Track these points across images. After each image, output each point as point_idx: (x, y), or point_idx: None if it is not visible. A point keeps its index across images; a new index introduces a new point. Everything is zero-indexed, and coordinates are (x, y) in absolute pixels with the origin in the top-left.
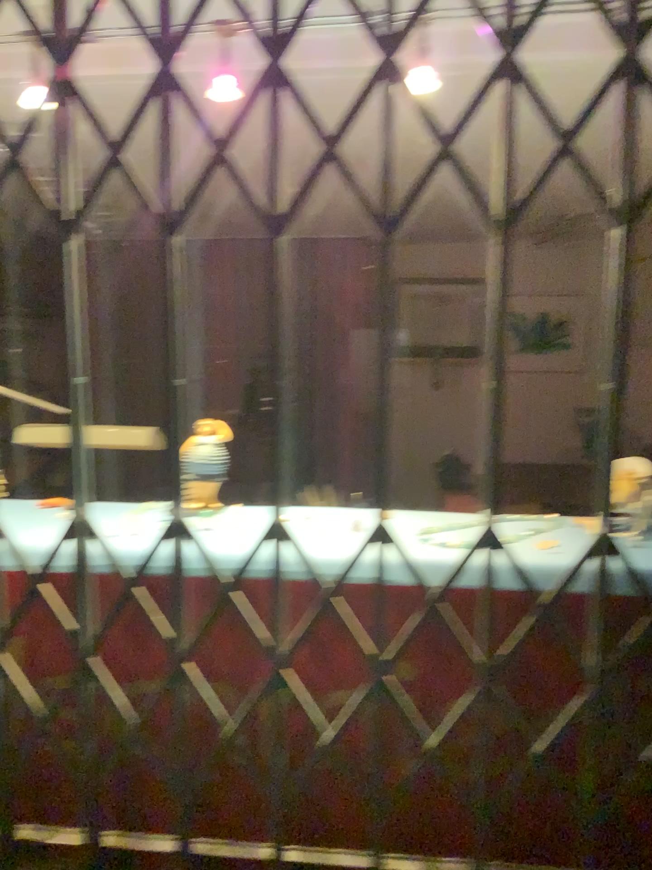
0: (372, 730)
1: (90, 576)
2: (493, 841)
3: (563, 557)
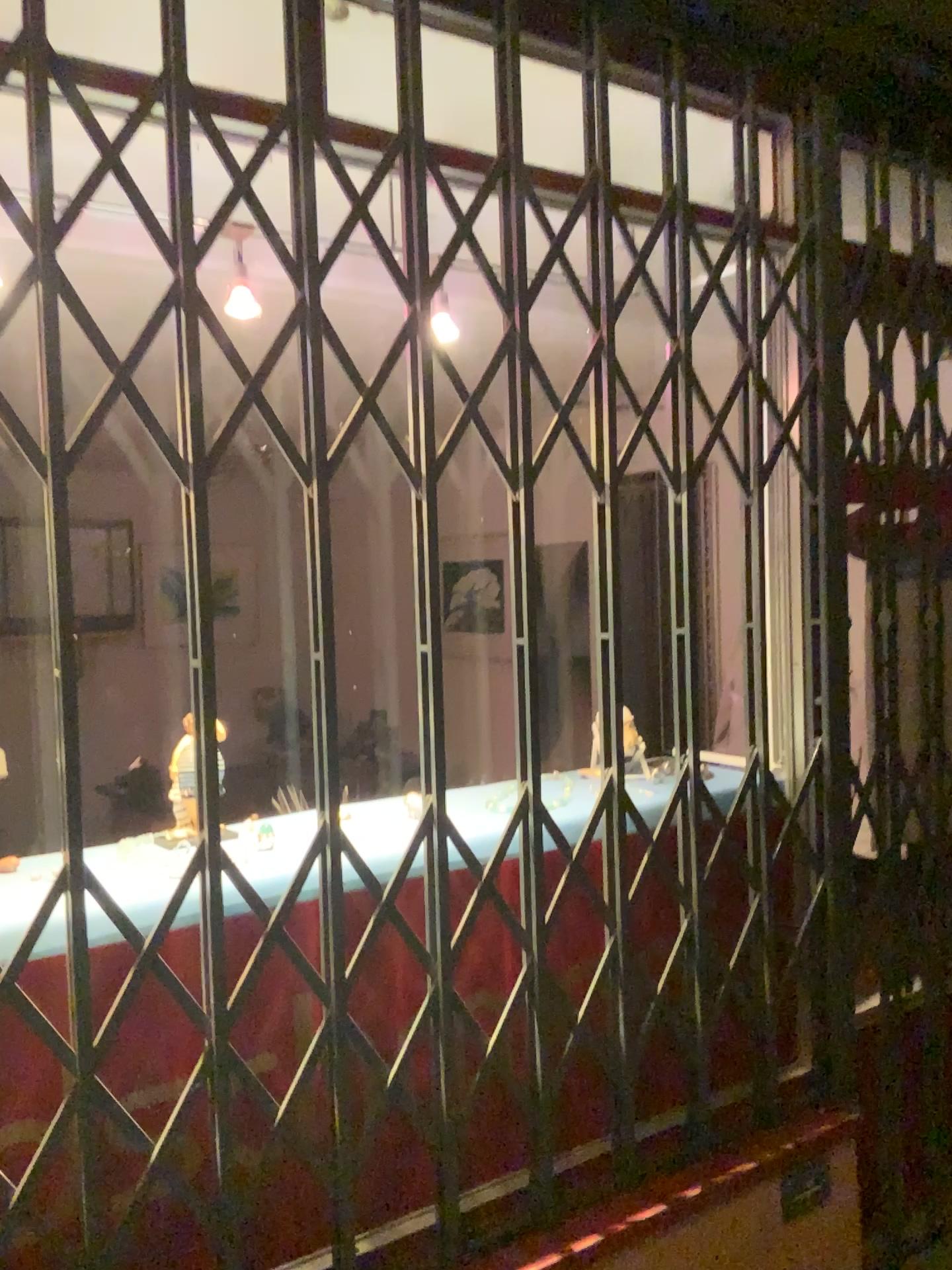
0: (544, 1014)
1: (241, 913)
2: (641, 1098)
3: (660, 796)
